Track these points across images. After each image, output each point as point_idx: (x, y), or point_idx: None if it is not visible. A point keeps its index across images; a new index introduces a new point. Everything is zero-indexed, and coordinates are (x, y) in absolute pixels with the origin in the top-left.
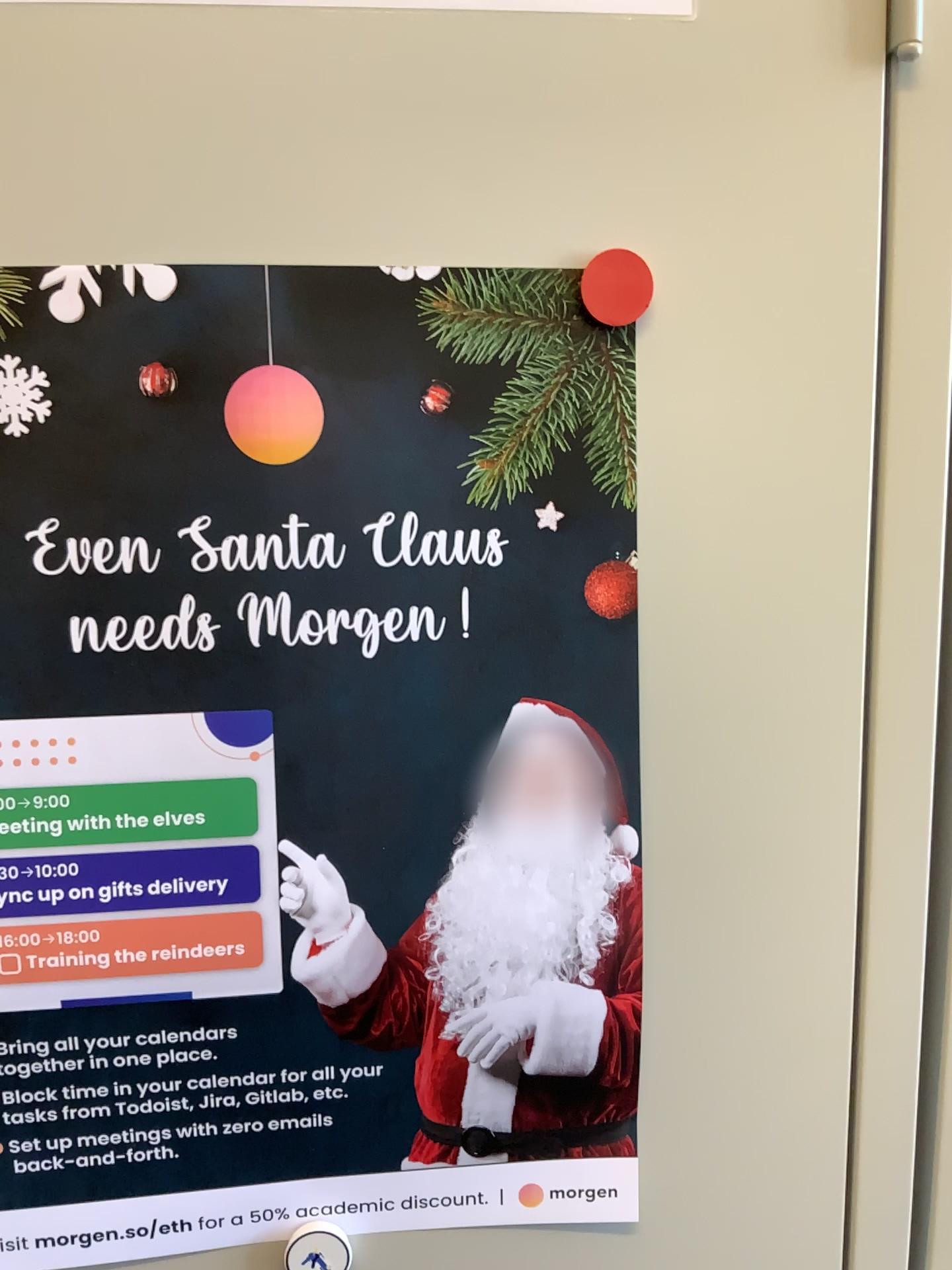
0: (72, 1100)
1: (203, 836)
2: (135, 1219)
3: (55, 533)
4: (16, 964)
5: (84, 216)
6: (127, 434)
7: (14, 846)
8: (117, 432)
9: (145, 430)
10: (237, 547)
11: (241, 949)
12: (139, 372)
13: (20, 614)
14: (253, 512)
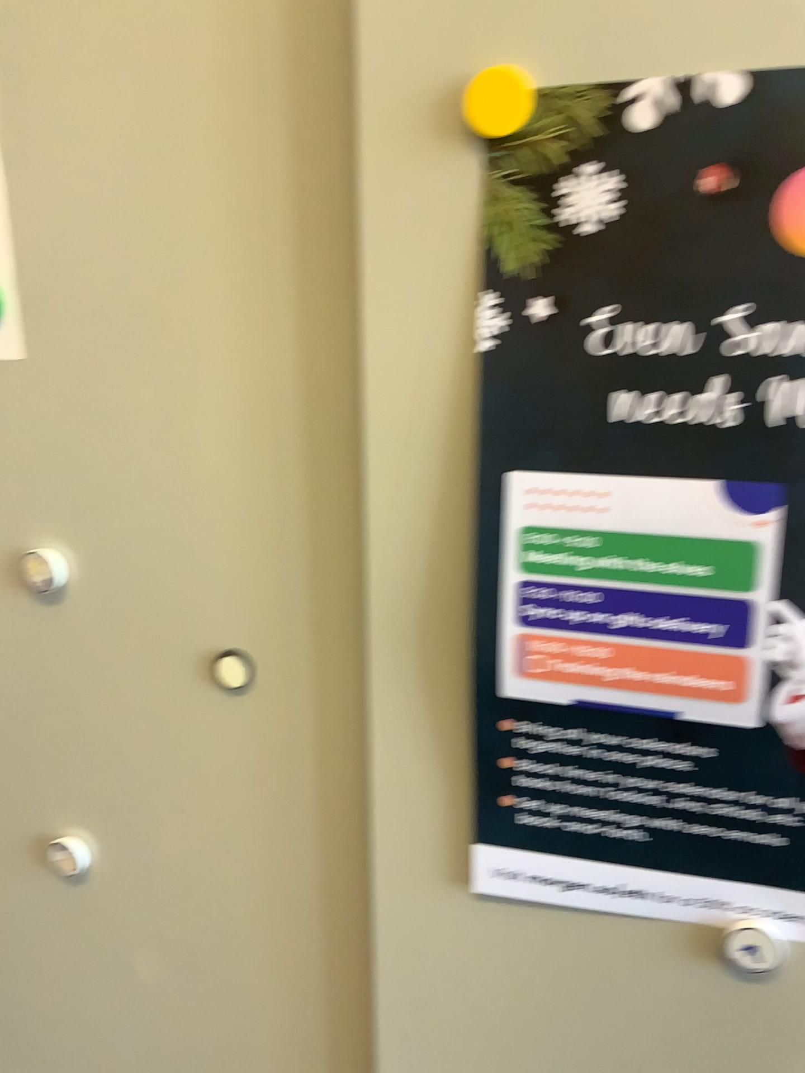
0: (571, 778)
1: (708, 586)
2: (608, 878)
3: (611, 318)
4: (542, 665)
5: (668, 30)
6: (683, 230)
7: (551, 573)
8: (674, 229)
9: (700, 226)
10: (772, 334)
11: (729, 686)
12: (701, 173)
13: (573, 385)
14: (793, 302)
